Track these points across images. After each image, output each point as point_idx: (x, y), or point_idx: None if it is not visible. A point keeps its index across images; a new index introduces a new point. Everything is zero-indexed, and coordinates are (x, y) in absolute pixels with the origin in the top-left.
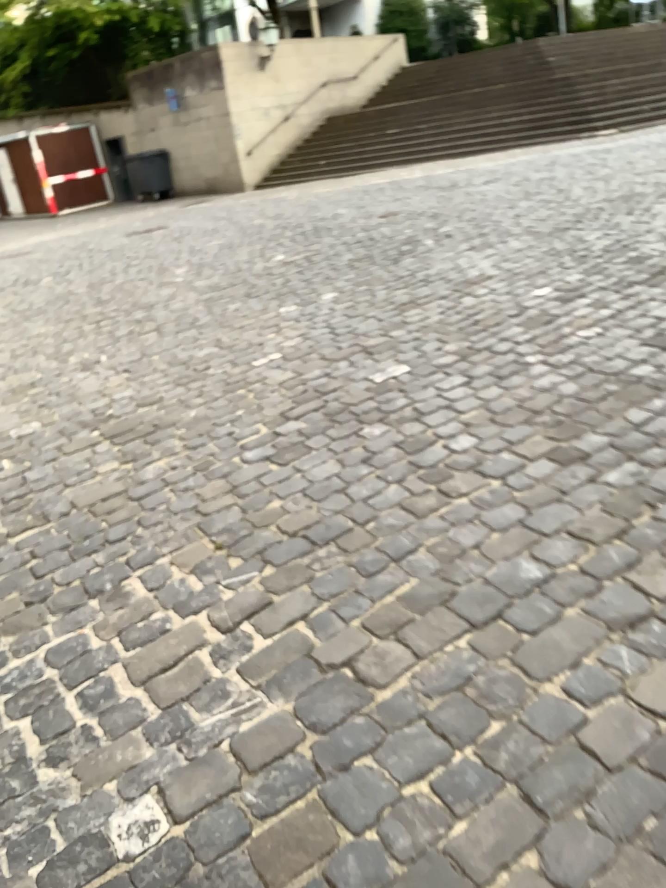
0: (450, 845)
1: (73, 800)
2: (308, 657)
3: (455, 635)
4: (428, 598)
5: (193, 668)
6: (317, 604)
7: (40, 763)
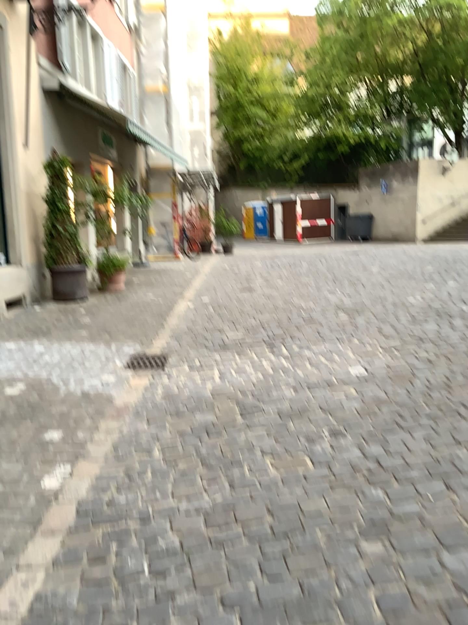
0: (446, 383)
1: (338, 367)
2: (413, 357)
3: (464, 359)
4: (459, 353)
5: (375, 355)
6: (419, 350)
7: (328, 362)
